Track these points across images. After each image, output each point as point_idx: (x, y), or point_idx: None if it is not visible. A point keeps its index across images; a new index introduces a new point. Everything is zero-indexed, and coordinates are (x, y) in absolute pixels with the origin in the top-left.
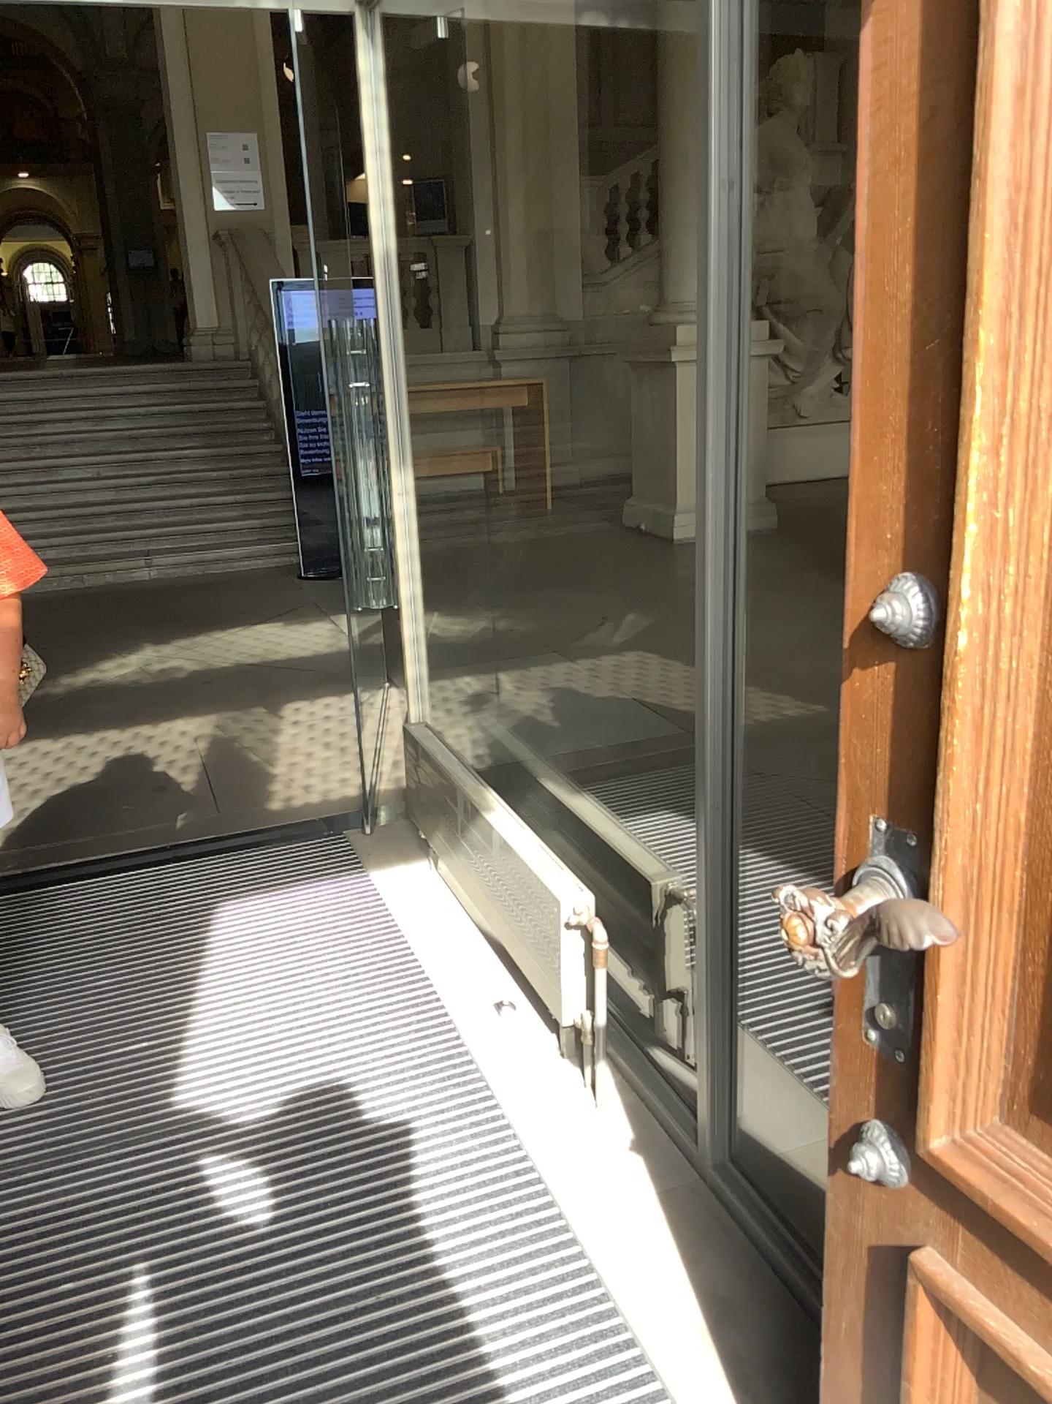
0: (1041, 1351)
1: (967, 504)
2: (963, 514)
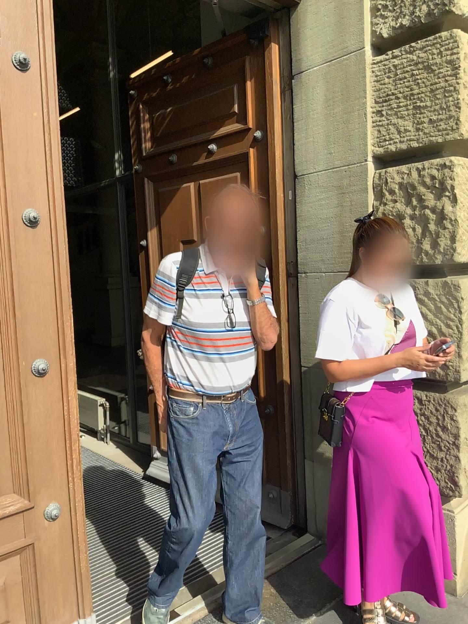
0: None
1: None
2: None
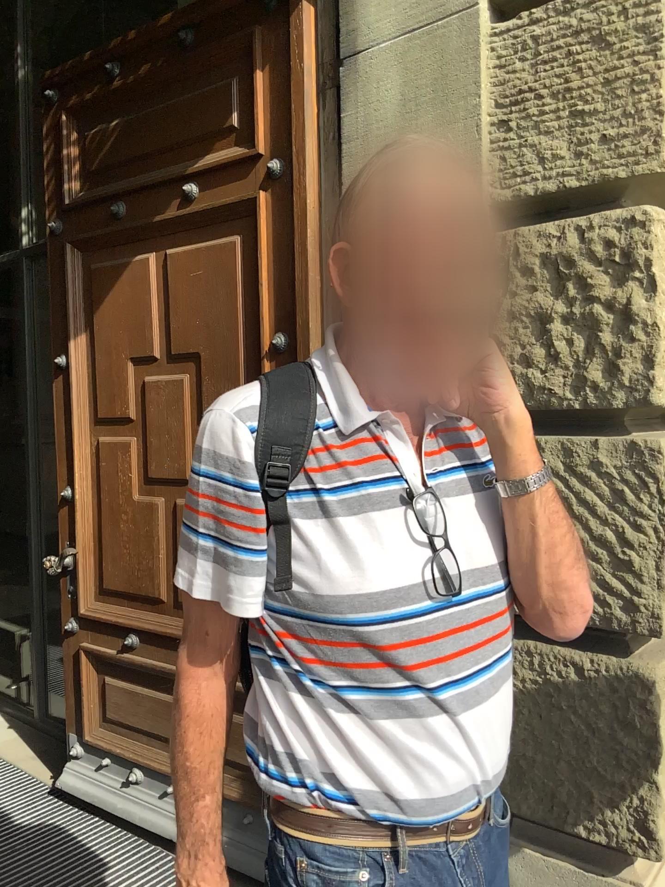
0: (103, 641)
1: (73, 465)
2: (73, 467)
